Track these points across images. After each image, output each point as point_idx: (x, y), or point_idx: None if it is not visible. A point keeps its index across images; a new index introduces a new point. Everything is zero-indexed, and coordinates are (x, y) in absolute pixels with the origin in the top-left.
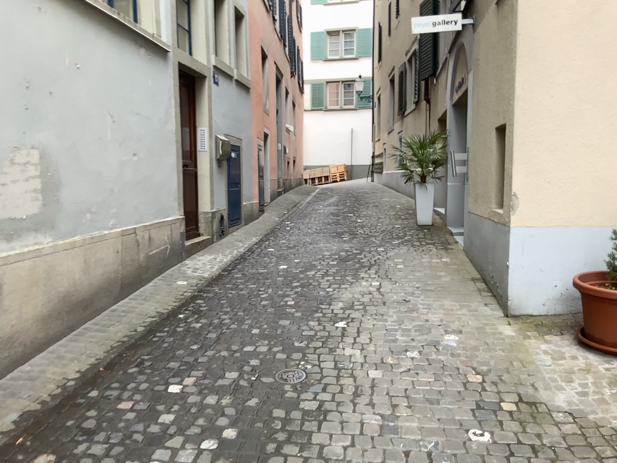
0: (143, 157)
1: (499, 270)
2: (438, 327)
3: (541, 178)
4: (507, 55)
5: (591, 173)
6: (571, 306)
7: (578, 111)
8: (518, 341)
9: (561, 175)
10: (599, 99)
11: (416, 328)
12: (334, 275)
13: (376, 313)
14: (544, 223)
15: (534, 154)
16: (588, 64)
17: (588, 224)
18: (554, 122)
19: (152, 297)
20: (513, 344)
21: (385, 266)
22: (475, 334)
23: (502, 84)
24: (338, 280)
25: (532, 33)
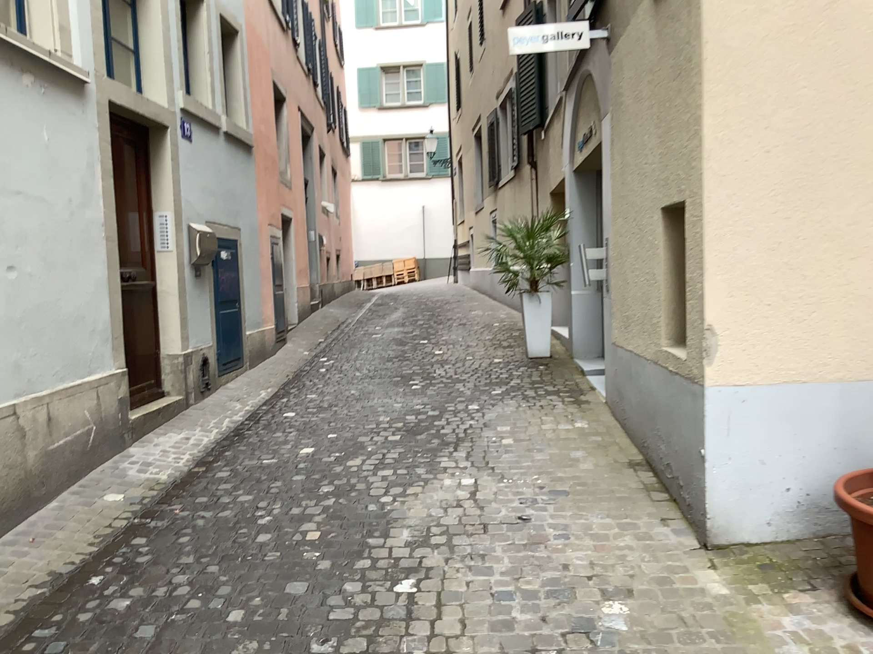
0: (30, 269)
1: (685, 460)
2: (588, 581)
3: (756, 297)
4: (688, 79)
5: (843, 286)
6: (817, 524)
7: (816, 178)
8: (740, 610)
9: (792, 293)
10: (851, 156)
11: (547, 587)
12: (395, 465)
13: (471, 553)
14: (764, 378)
15: (743, 255)
16: (831, 96)
17: (839, 377)
18: (775, 198)
19: (47, 535)
20: (733, 618)
21: (481, 442)
22: (658, 596)
23: (678, 132)
24: (401, 475)
25: (732, 40)
